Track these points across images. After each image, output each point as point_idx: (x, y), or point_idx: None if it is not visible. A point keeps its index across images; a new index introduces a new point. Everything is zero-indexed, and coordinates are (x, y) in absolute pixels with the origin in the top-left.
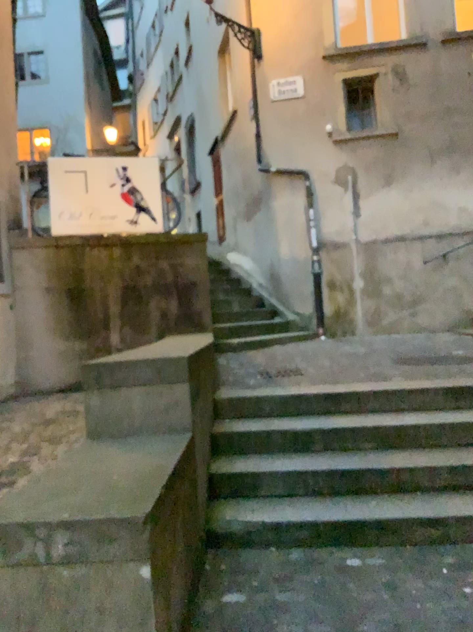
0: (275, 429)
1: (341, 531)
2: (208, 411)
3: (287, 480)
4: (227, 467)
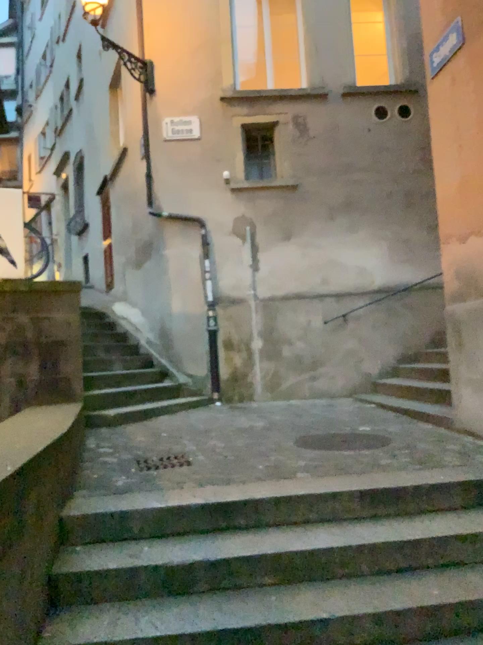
0: (143, 562)
1: None
2: (46, 545)
3: None
4: (66, 635)
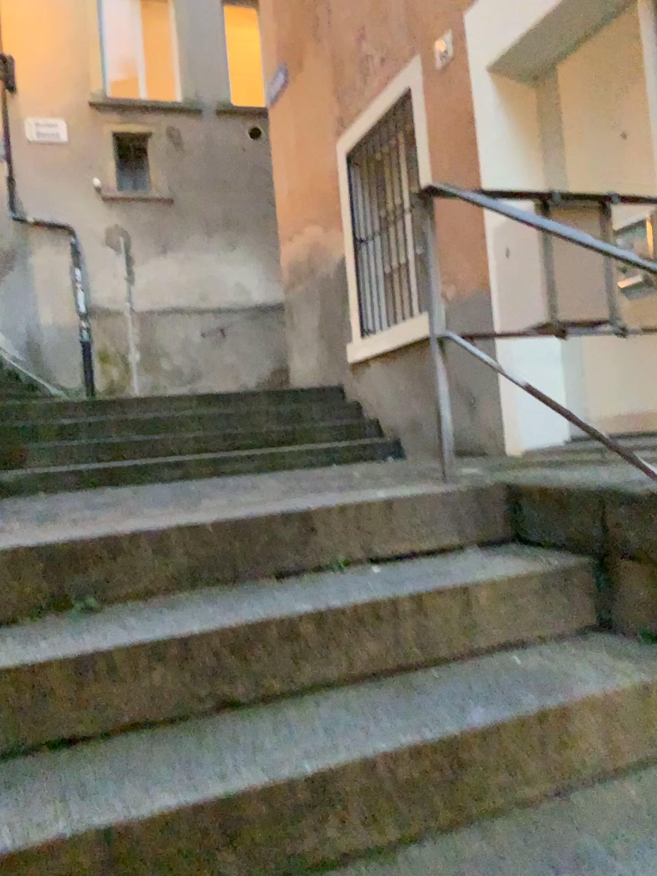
0: (41, 421)
1: (102, 479)
2: None
3: (54, 453)
4: None
